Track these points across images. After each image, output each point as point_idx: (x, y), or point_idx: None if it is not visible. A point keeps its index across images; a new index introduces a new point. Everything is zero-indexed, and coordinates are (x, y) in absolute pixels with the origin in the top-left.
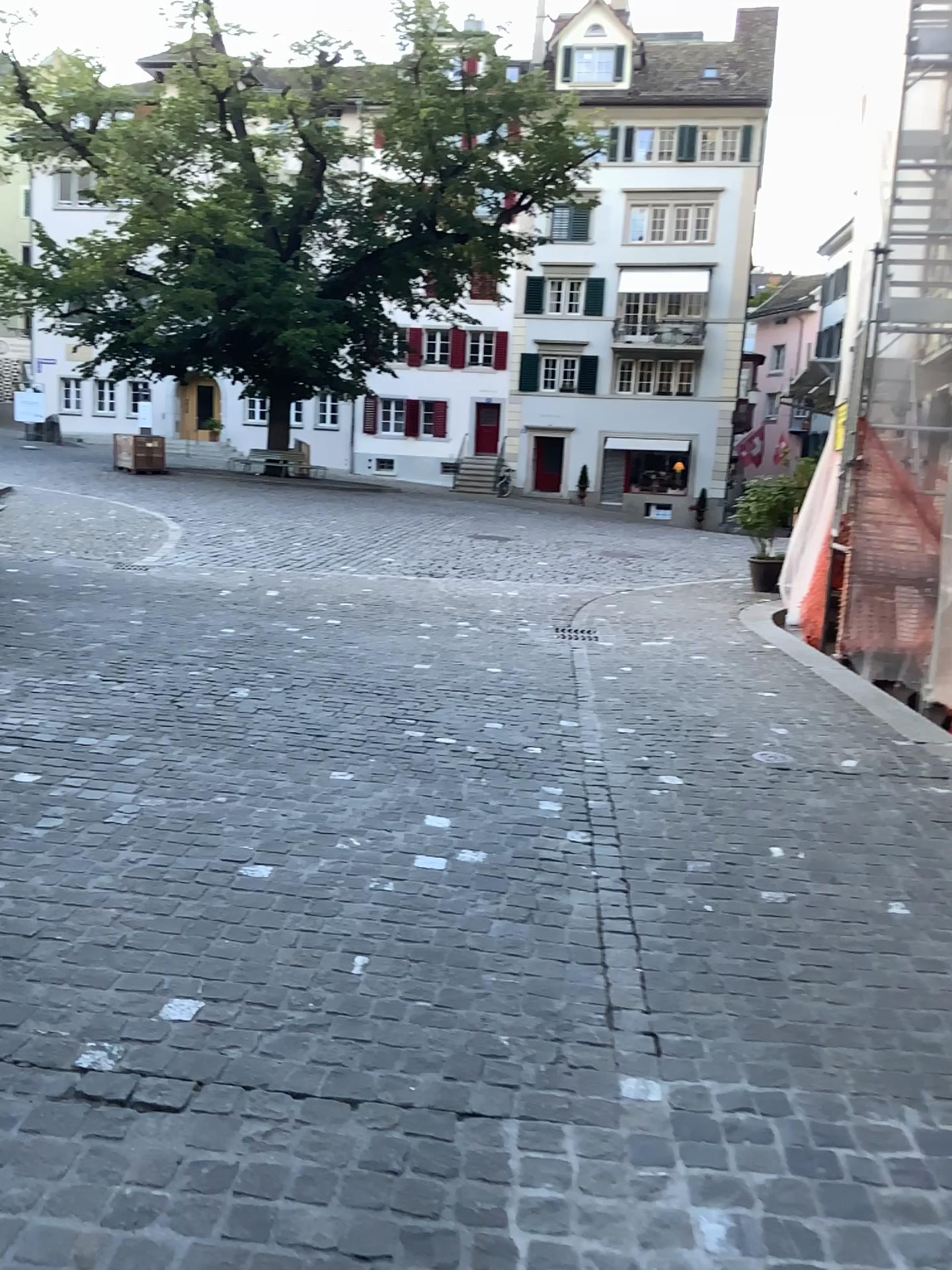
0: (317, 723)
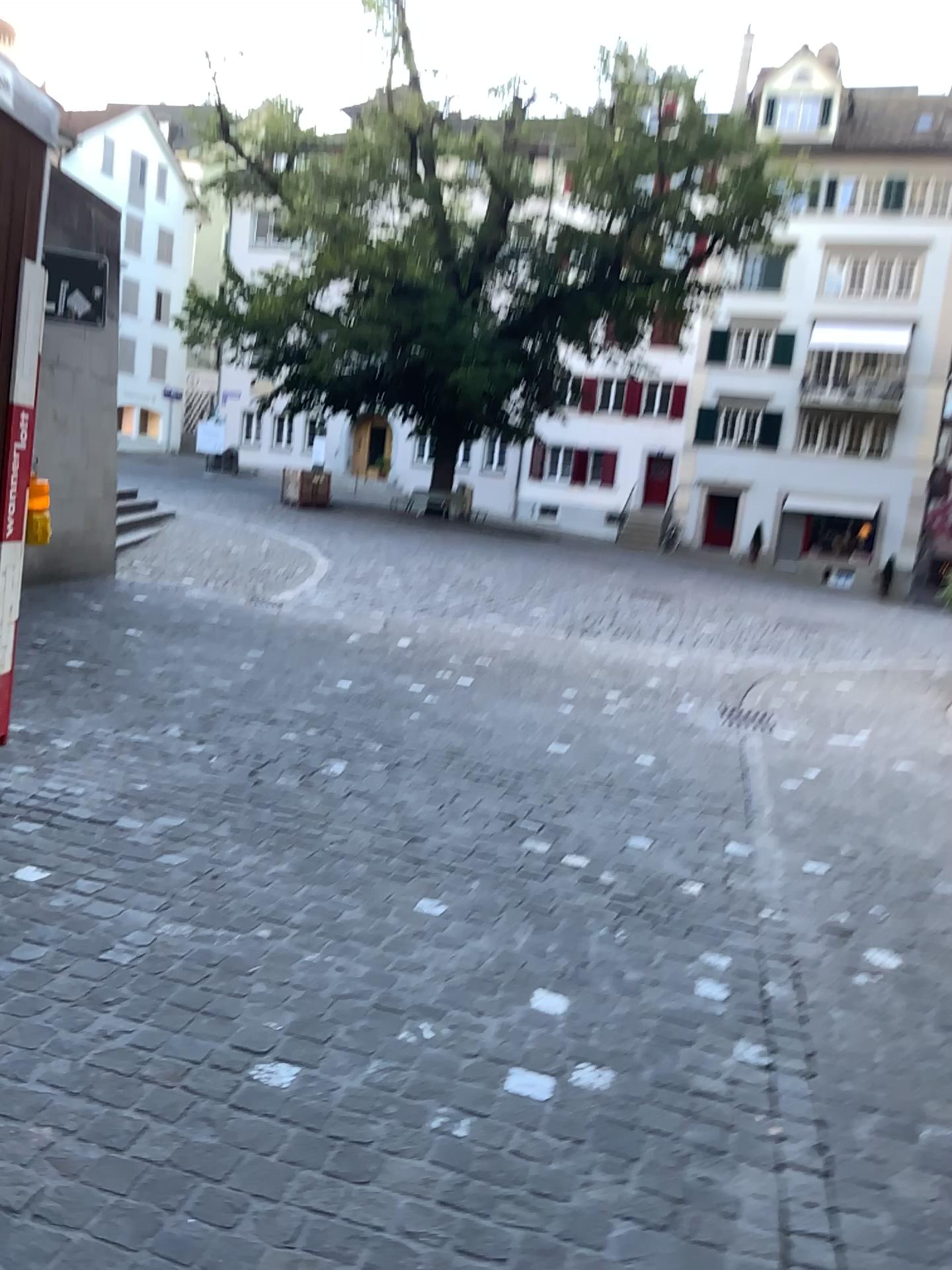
0: (414, 824)
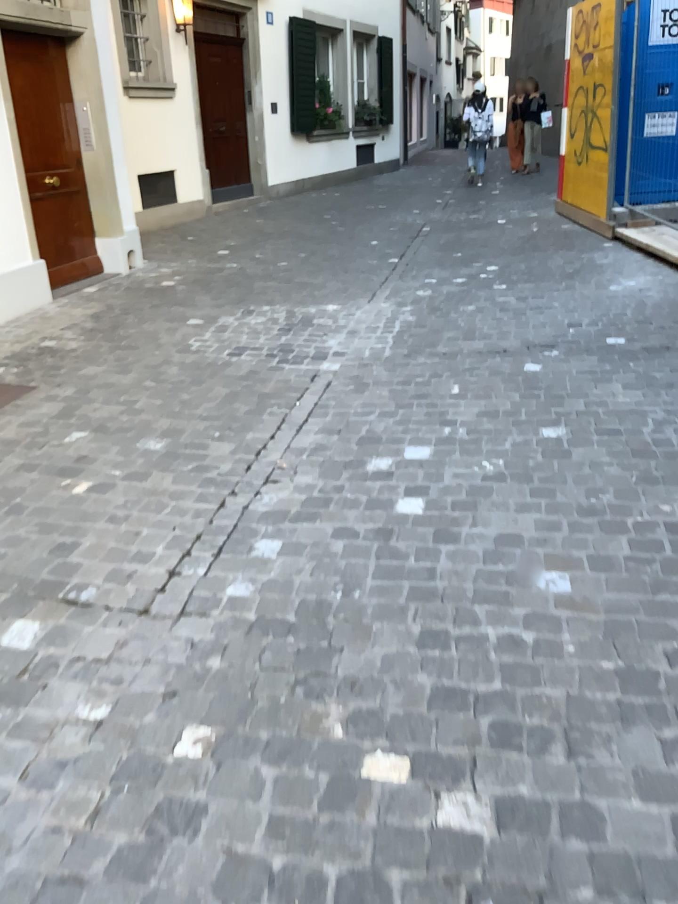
0: None
